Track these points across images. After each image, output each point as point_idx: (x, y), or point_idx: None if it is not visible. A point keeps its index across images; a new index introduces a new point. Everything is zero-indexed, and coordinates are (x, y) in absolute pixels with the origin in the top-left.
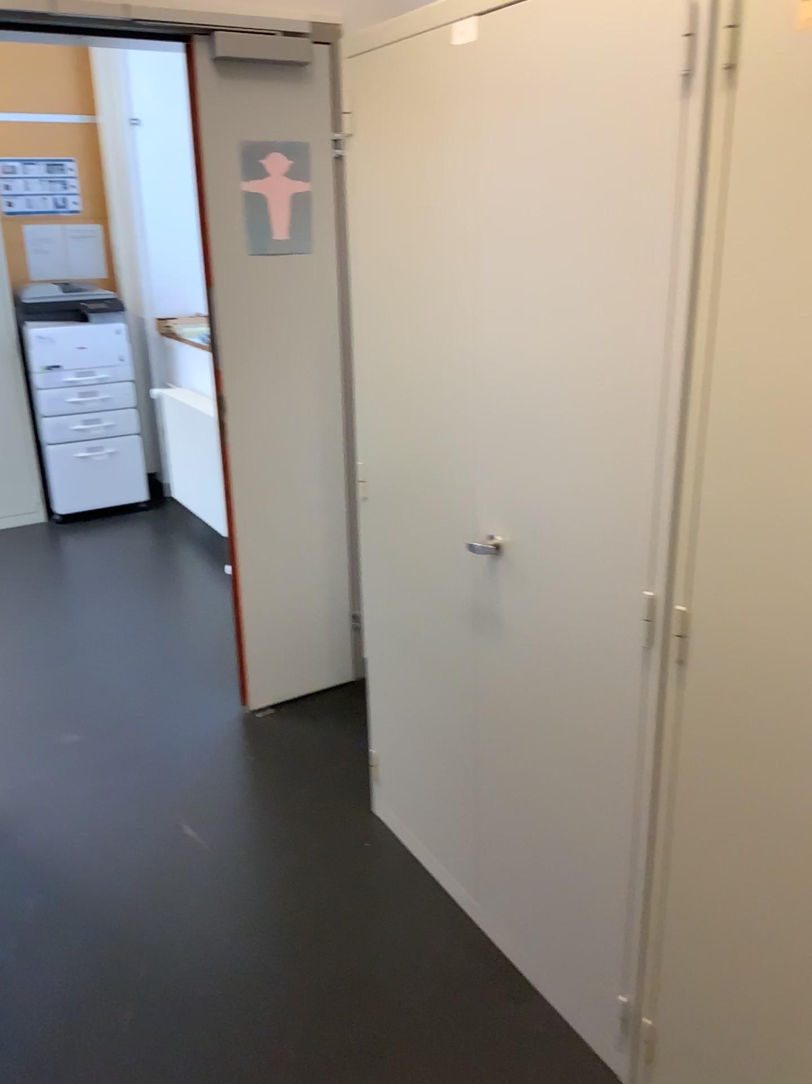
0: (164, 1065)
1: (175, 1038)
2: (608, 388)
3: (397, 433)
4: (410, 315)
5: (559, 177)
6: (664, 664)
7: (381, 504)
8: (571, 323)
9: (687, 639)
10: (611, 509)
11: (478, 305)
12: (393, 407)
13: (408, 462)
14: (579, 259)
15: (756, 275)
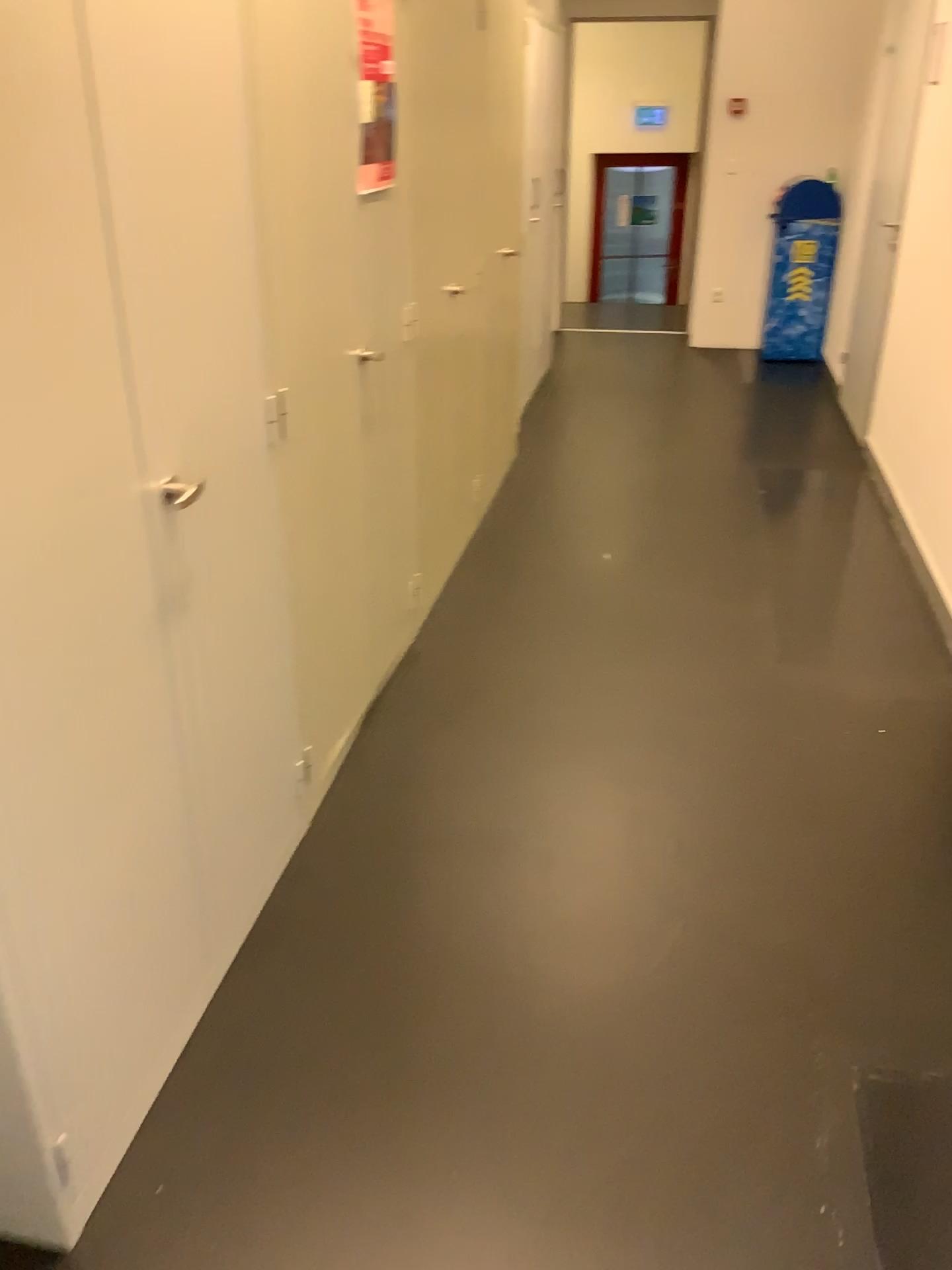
0: (611, 1066)
1: (586, 1081)
2: (228, 233)
3: (23, 462)
4: (13, 223)
5: (175, 8)
6: (281, 449)
7: (1, 642)
8: (202, 175)
9: (284, 414)
10: (245, 348)
11: (117, 178)
12: (3, 421)
13: (46, 500)
14: (199, 103)
15: (282, 111)
